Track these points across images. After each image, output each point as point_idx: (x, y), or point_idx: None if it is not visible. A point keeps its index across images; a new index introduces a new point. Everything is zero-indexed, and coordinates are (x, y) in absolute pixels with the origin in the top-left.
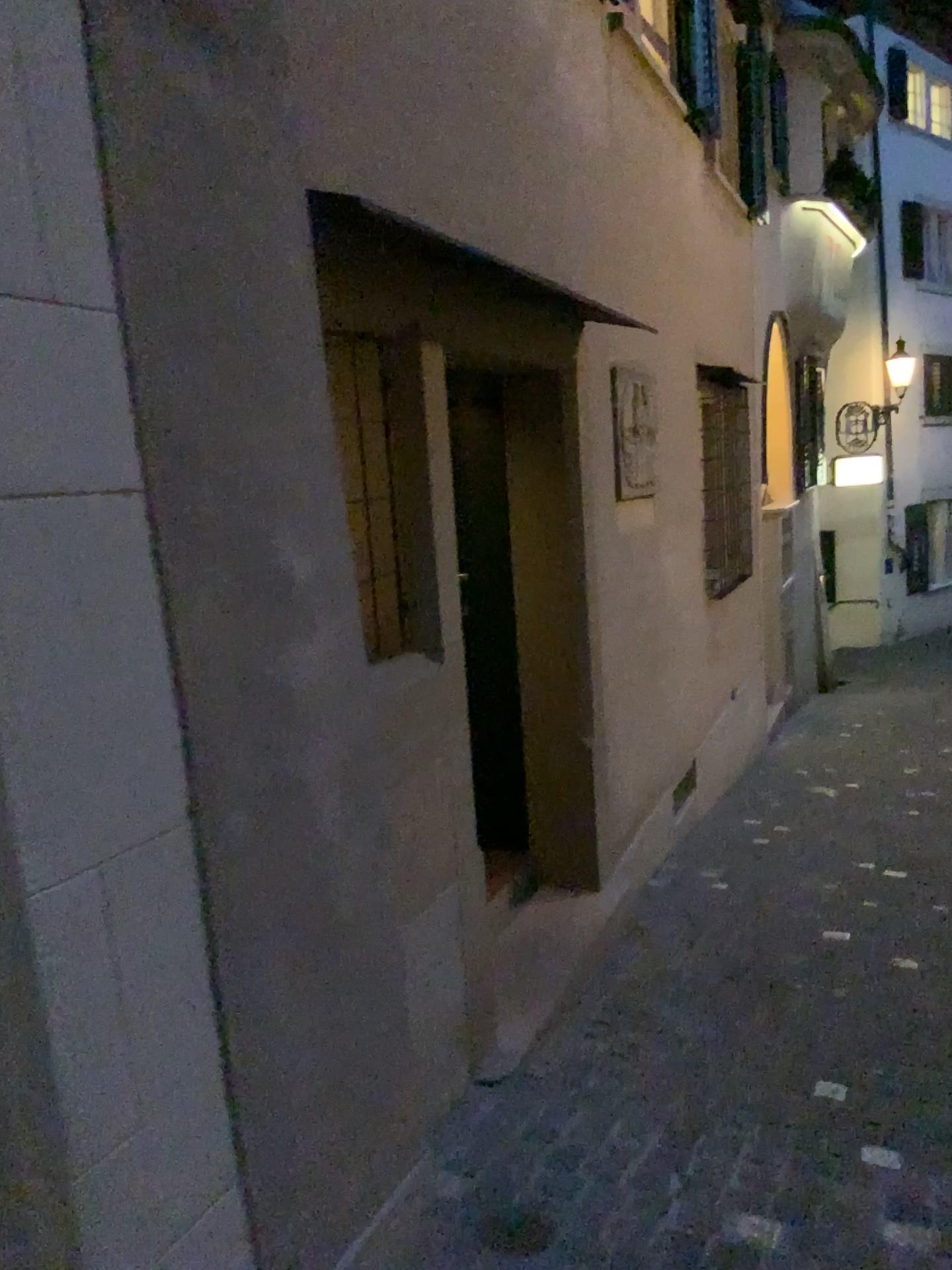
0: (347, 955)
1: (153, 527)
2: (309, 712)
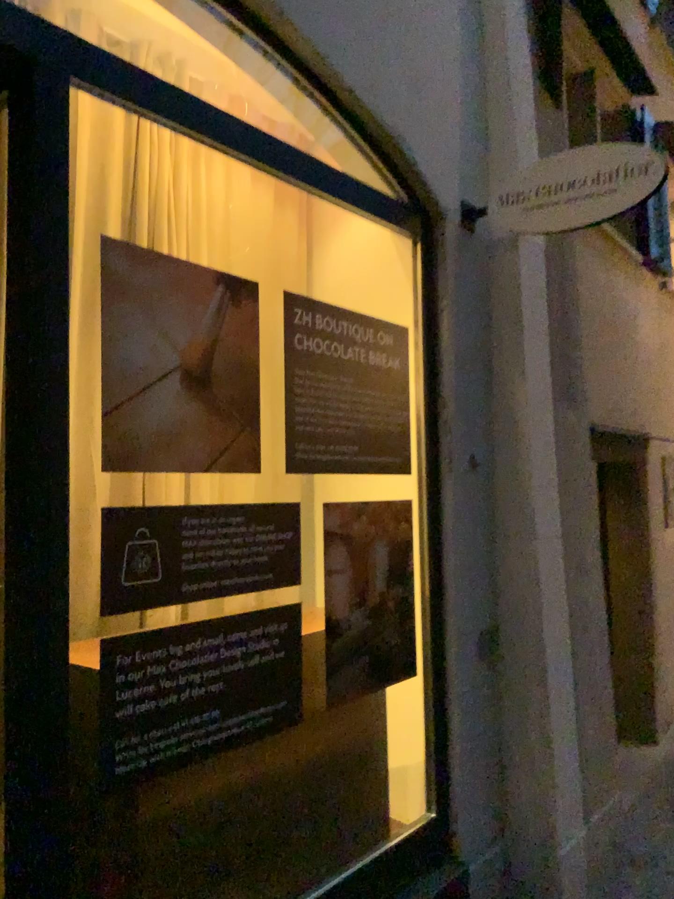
0: (602, 699)
1: (564, 545)
2: (594, 608)
